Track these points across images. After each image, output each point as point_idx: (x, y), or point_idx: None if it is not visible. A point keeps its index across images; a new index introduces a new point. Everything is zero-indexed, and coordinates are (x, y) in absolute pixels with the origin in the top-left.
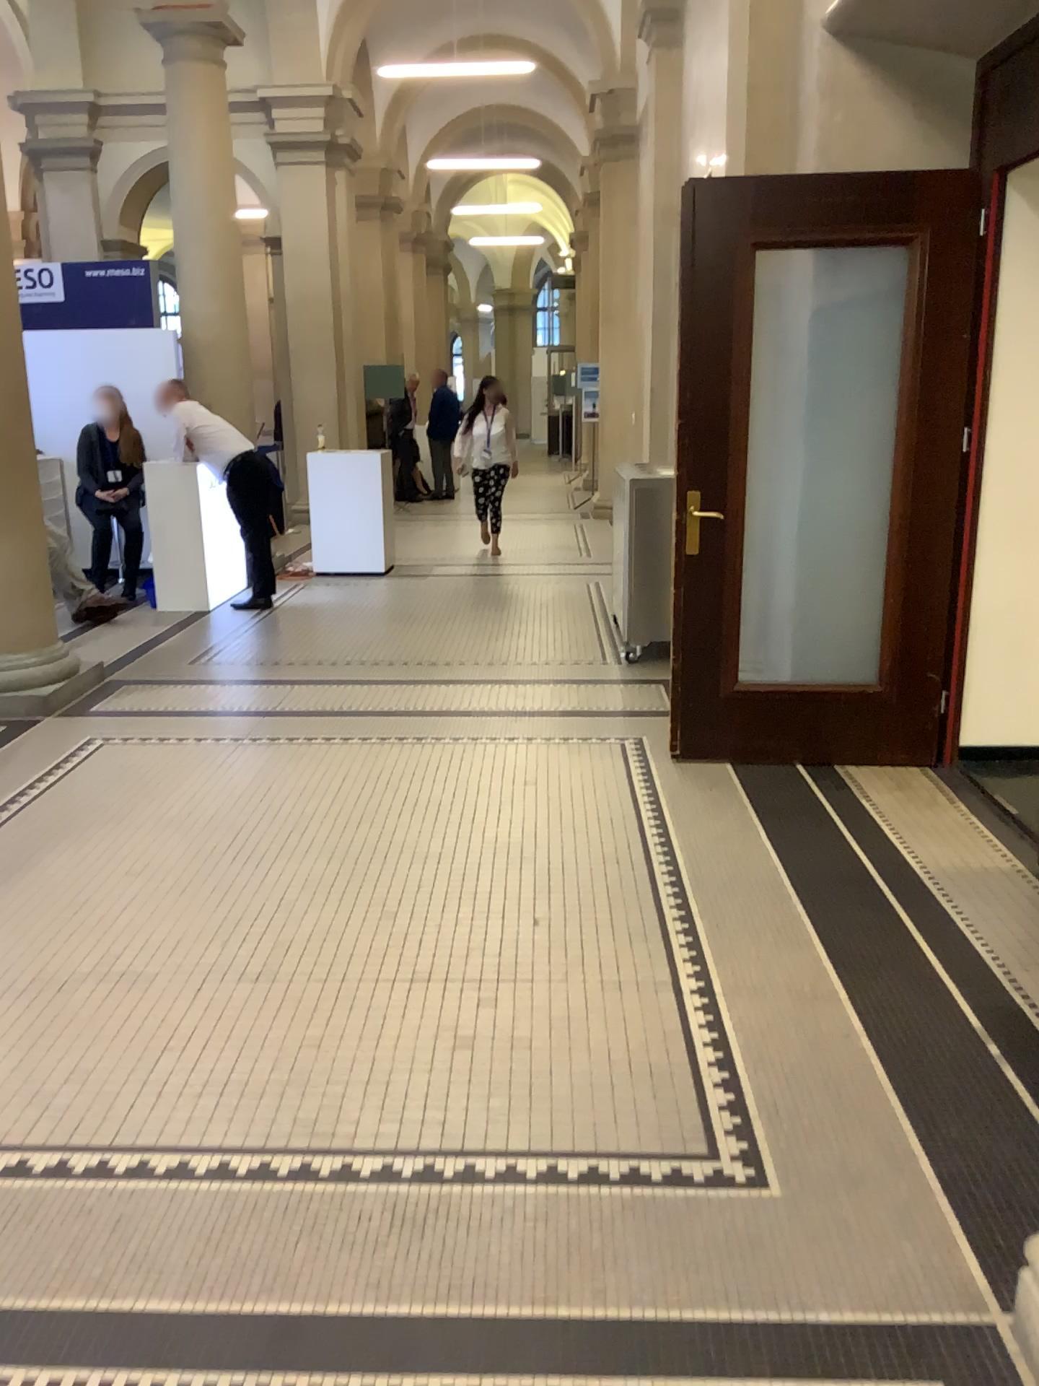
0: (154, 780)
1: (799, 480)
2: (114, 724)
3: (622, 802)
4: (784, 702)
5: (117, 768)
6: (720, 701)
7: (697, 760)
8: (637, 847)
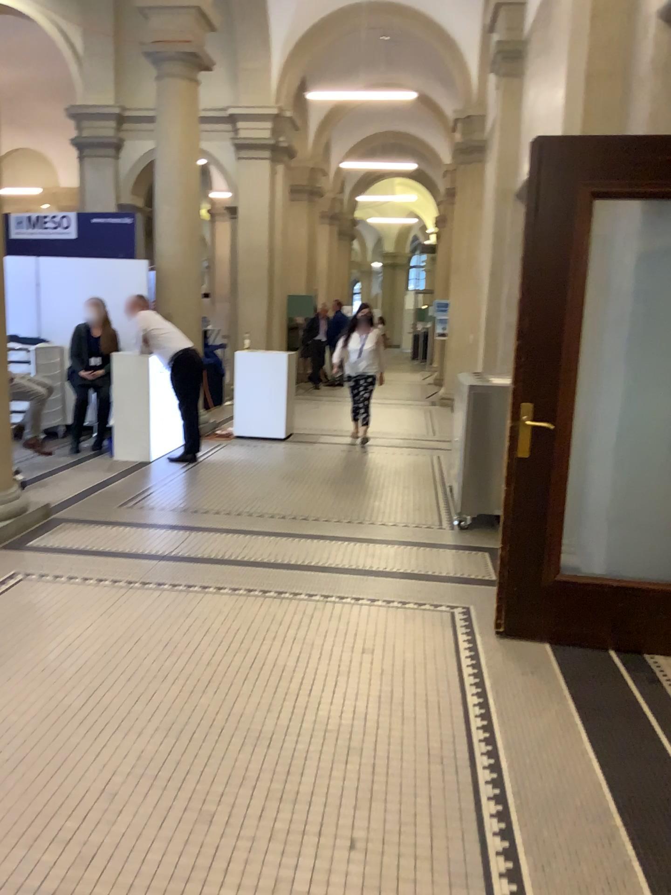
0: (48, 624)
1: (623, 397)
2: (40, 562)
3: (454, 684)
4: (604, 593)
5: (25, 607)
6: (547, 588)
7: (524, 640)
8: (467, 744)
